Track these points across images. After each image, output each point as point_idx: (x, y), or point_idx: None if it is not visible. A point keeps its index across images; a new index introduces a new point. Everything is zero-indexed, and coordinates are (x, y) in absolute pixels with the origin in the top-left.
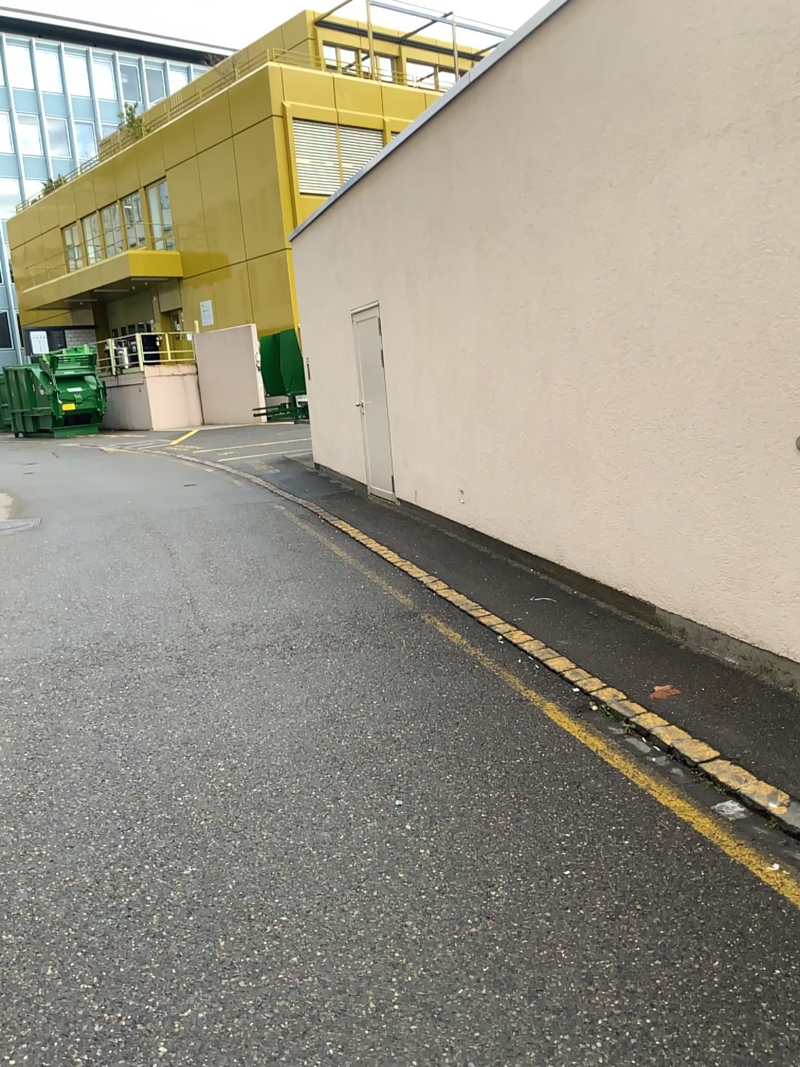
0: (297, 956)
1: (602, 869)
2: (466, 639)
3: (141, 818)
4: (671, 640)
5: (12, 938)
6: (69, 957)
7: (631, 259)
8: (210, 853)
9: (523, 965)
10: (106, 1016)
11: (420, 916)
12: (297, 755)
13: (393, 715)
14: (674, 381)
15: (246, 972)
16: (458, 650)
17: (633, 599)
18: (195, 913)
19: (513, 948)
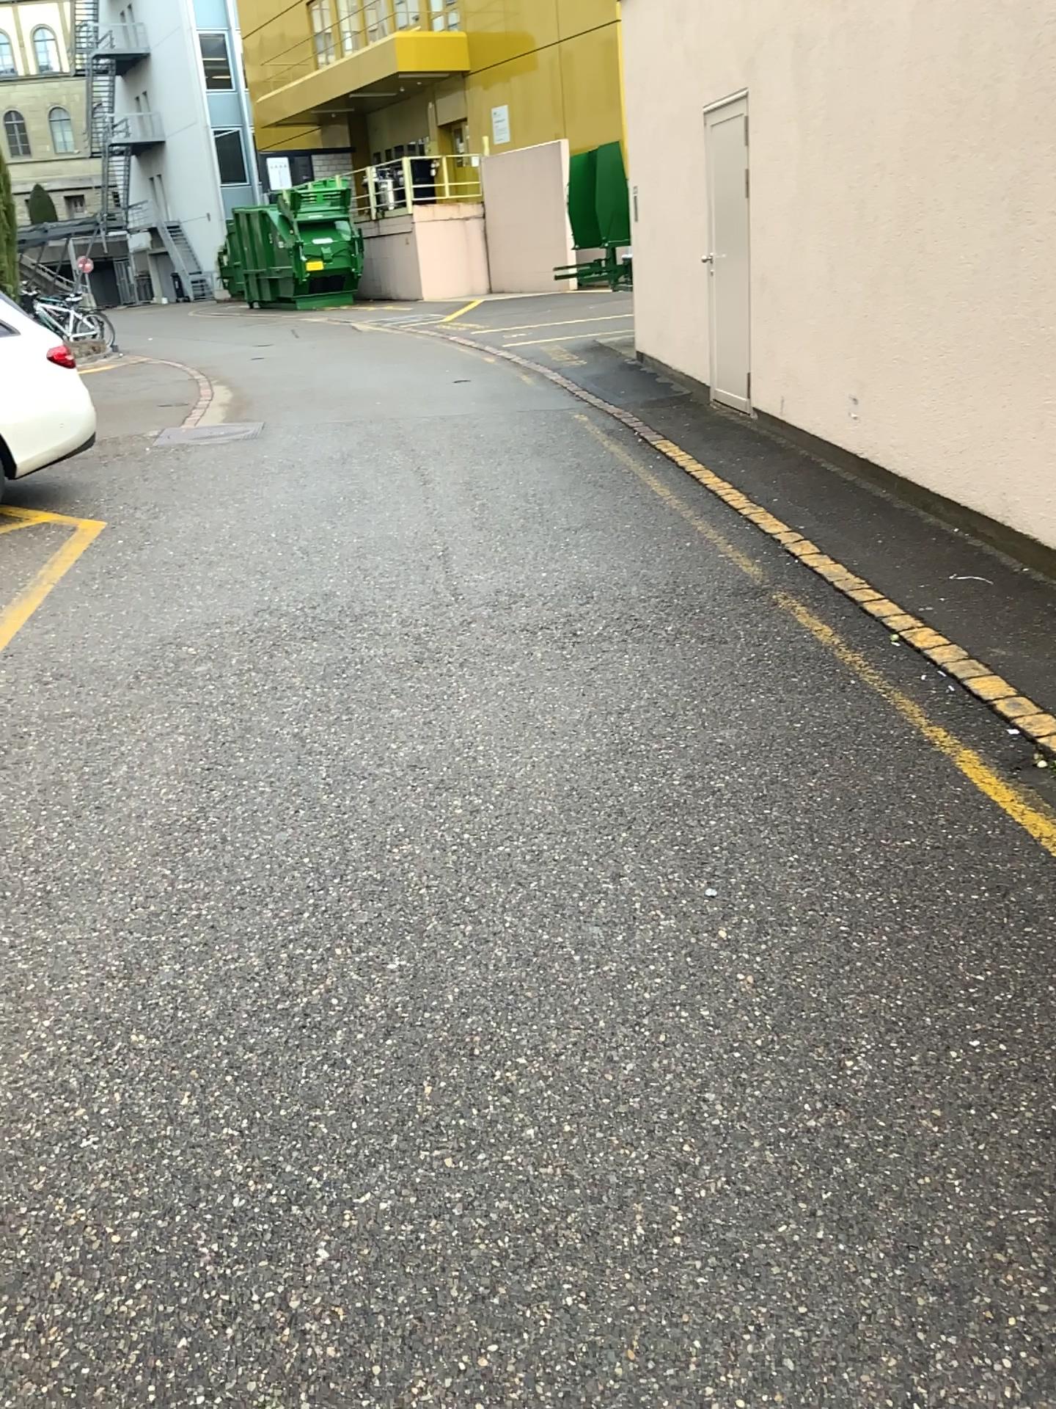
0: (533, 1131)
1: (1037, 1047)
2: (841, 636)
3: (338, 877)
4: None
5: (140, 1042)
6: (213, 1081)
7: None
8: (426, 942)
9: (891, 1201)
10: (251, 1184)
11: (729, 1089)
12: (567, 801)
13: (718, 749)
14: None
15: (457, 1146)
16: (826, 653)
17: None
18: (393, 1037)
19: (877, 1169)
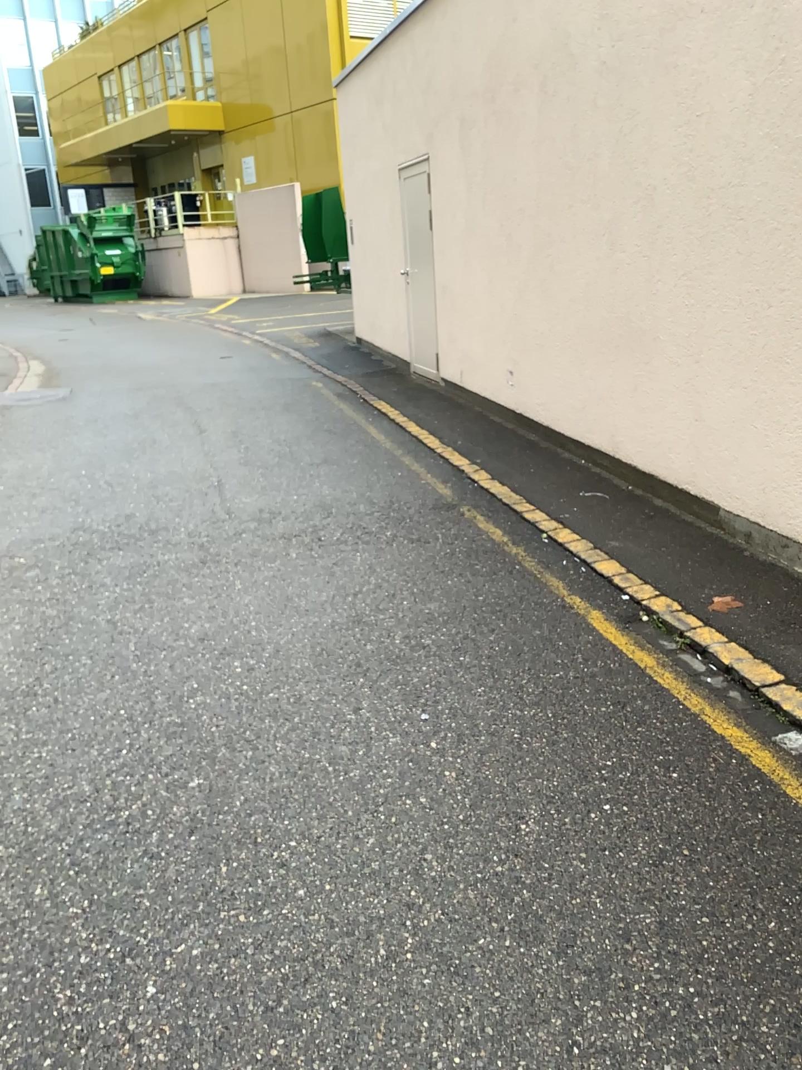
0: (303, 890)
1: (647, 806)
2: (508, 536)
3: (149, 722)
4: (734, 545)
5: (1, 851)
6: (60, 875)
7: (722, 103)
8: (218, 764)
9: (553, 915)
10: (94, 945)
11: (441, 850)
12: (318, 659)
13: (425, 617)
14: (762, 252)
15: (248, 905)
16: (498, 548)
17: (693, 498)
18: (197, 833)
19: (544, 895)
